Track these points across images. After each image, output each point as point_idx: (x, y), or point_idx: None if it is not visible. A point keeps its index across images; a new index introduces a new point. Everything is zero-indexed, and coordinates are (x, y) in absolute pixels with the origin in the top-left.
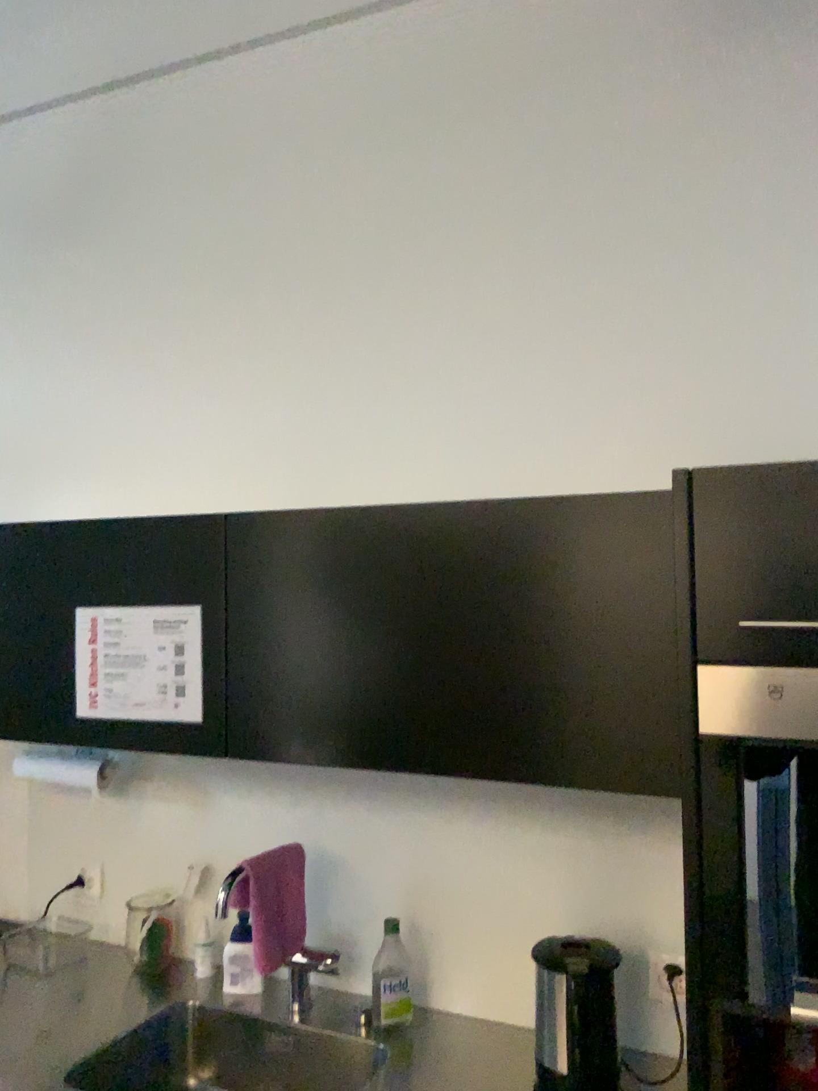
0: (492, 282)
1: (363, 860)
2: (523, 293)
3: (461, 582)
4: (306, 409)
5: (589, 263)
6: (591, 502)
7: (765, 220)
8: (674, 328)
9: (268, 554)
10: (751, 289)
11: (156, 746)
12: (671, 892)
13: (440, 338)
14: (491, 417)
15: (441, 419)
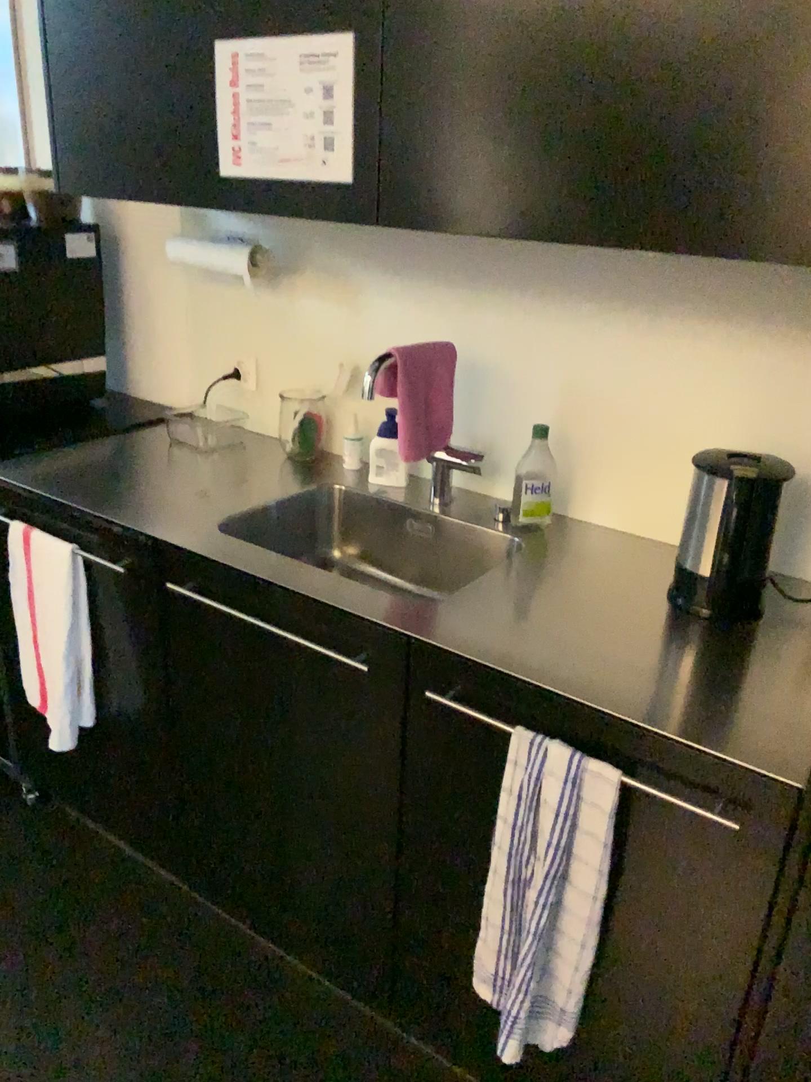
0: None
1: (518, 367)
2: None
3: None
4: None
5: None
6: None
7: None
8: None
9: None
10: None
11: (303, 210)
12: None
13: None
14: None
15: None
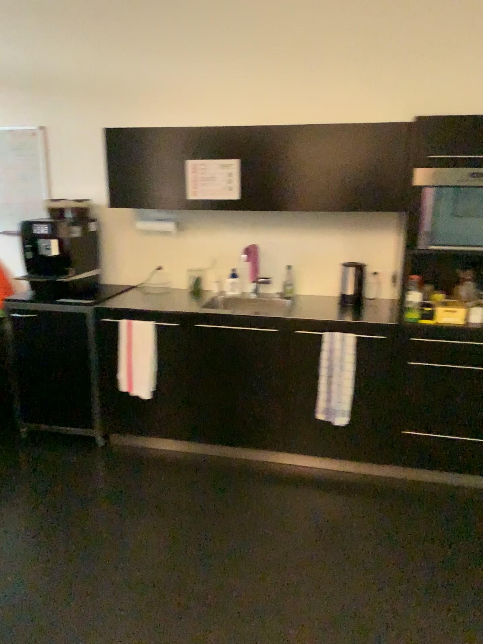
0: (333, 42)
1: (274, 250)
2: (344, 48)
3: (334, 150)
4: (256, 86)
5: (369, 39)
6: (377, 126)
7: (429, 31)
8: (395, 67)
9: (266, 140)
10: (422, 55)
11: (218, 207)
12: (377, 250)
13: (311, 62)
14: (329, 94)
15: (310, 94)
